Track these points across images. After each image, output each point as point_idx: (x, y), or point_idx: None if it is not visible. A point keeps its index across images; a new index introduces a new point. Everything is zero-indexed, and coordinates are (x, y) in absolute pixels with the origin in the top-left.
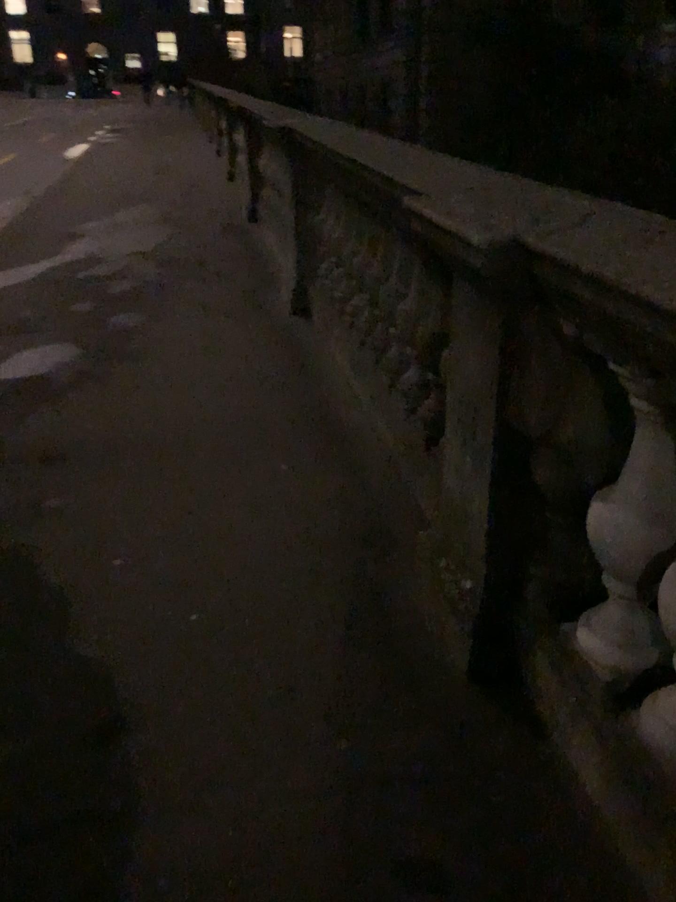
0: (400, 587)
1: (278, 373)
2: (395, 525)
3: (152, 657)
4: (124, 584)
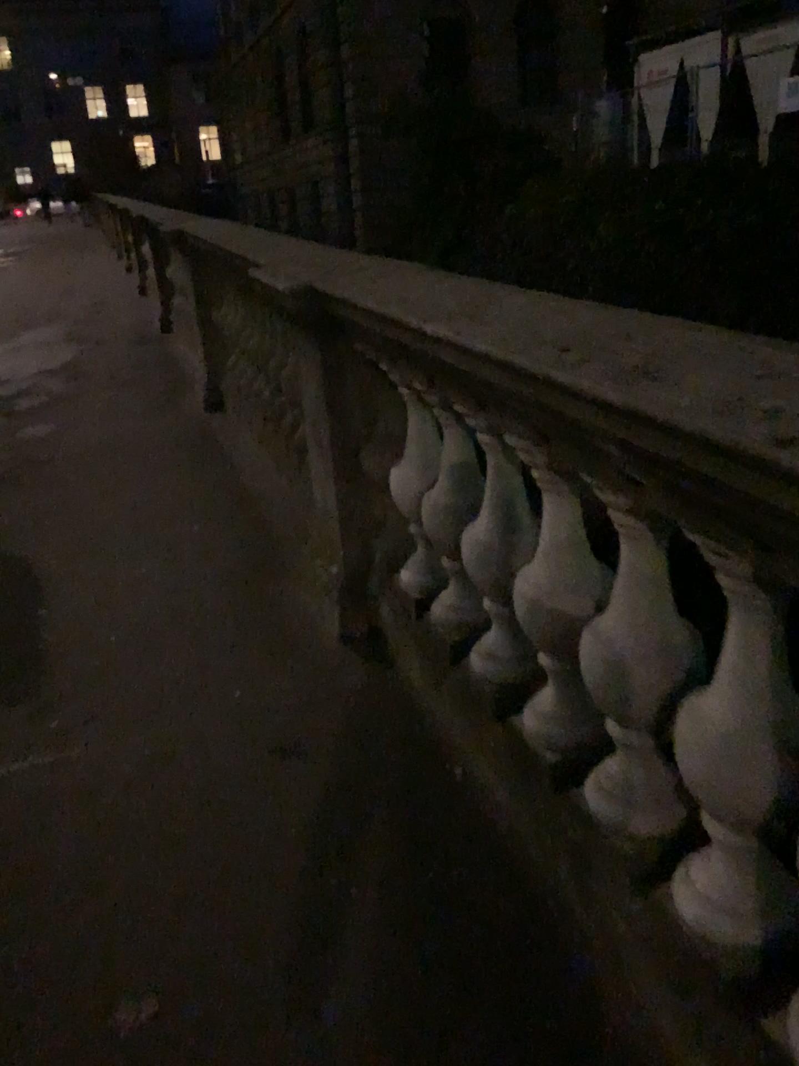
0: (288, 590)
1: (185, 455)
2: (288, 552)
3: (76, 657)
4: (47, 617)
